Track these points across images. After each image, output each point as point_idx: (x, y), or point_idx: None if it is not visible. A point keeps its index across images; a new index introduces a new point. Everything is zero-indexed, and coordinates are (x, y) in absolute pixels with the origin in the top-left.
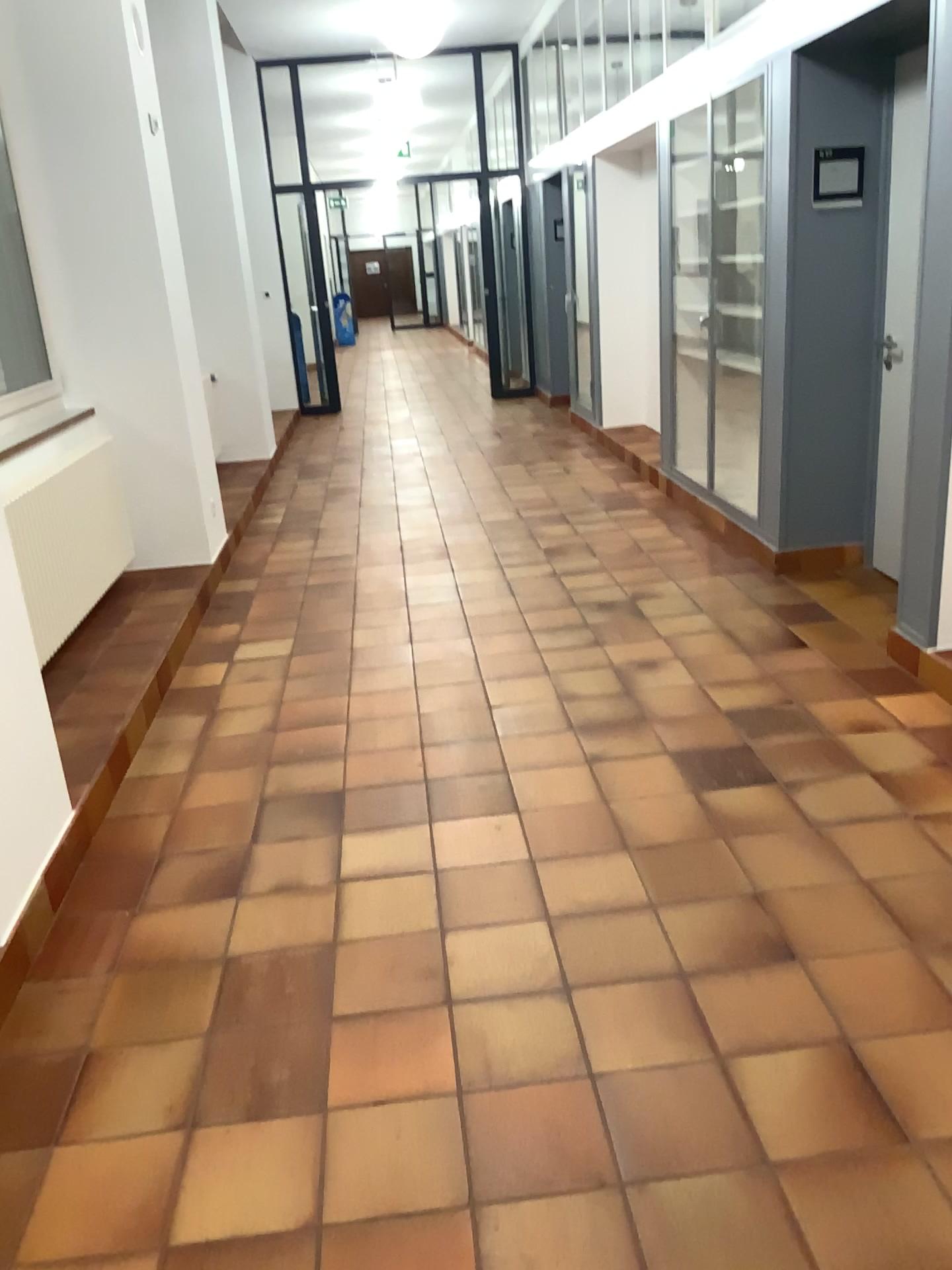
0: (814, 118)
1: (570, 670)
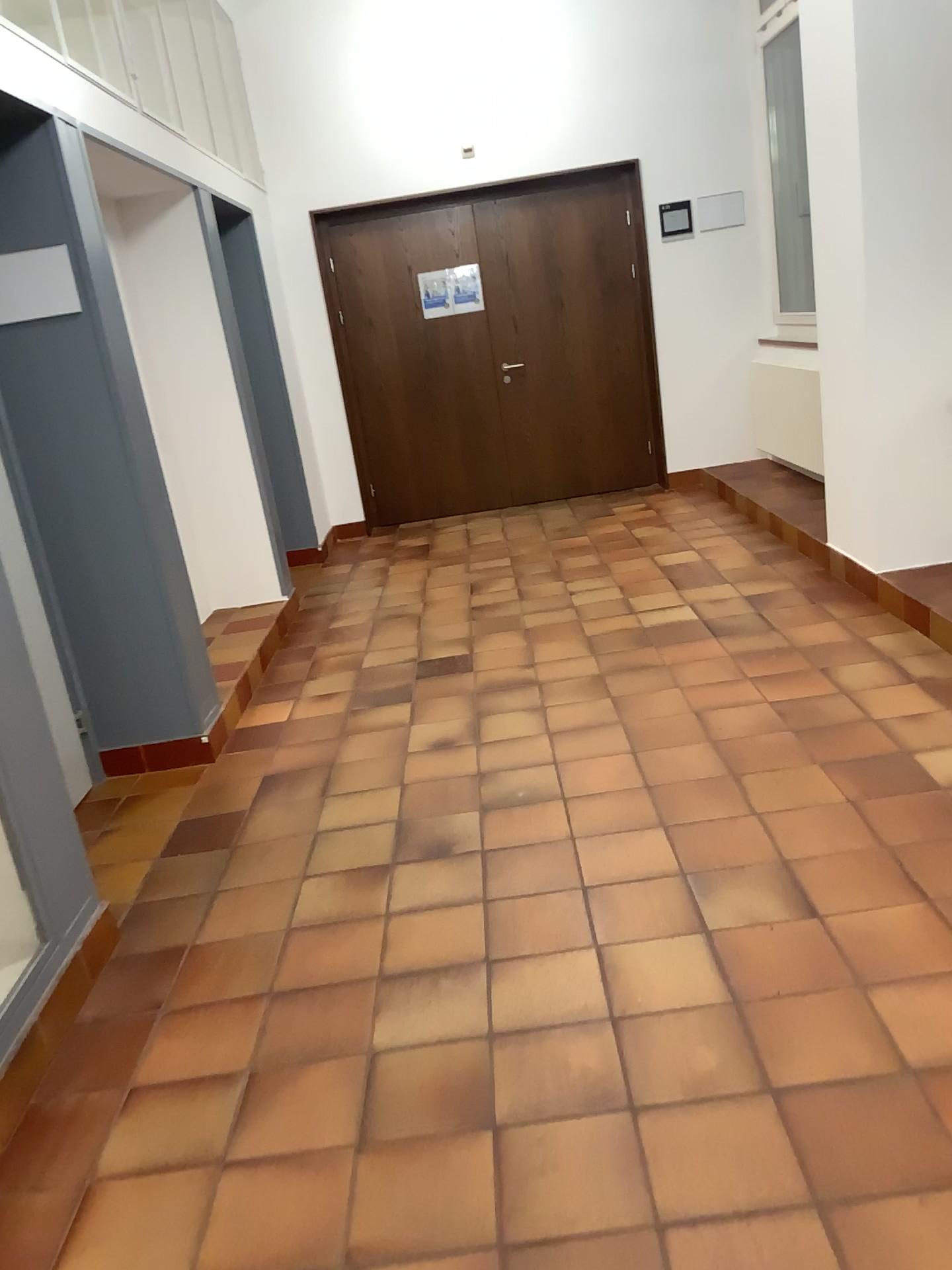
0: None
1: (526, 738)
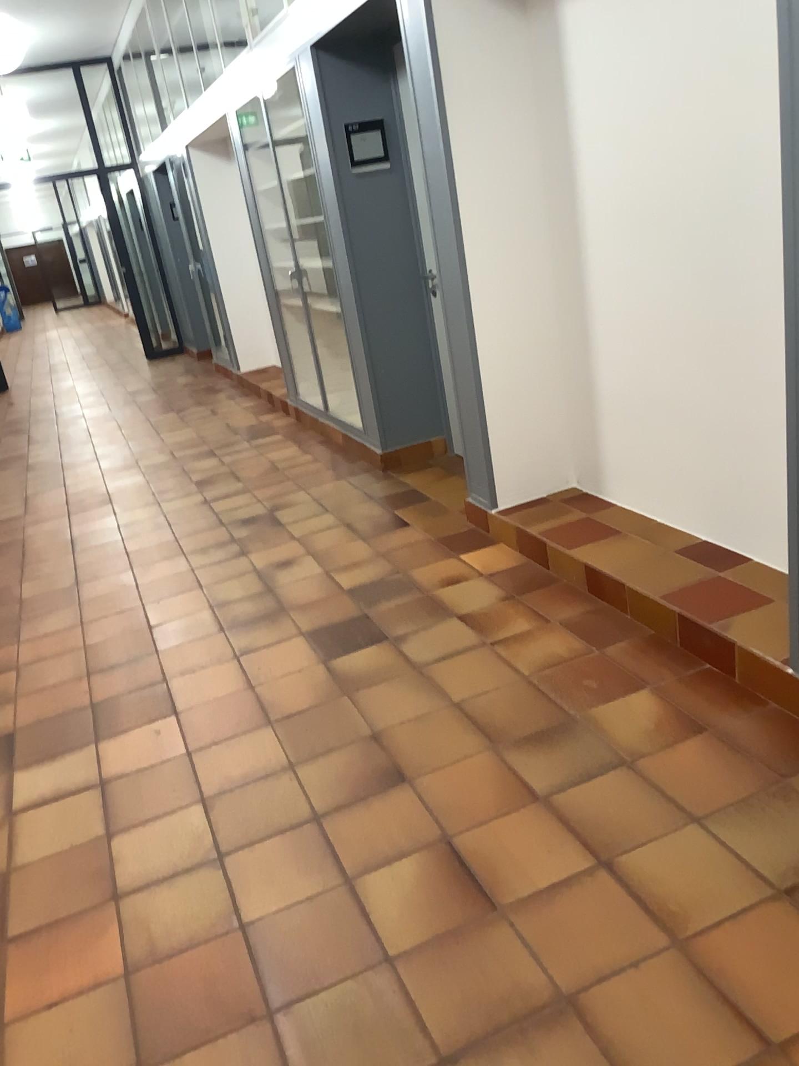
0: (339, 99)
1: (218, 581)
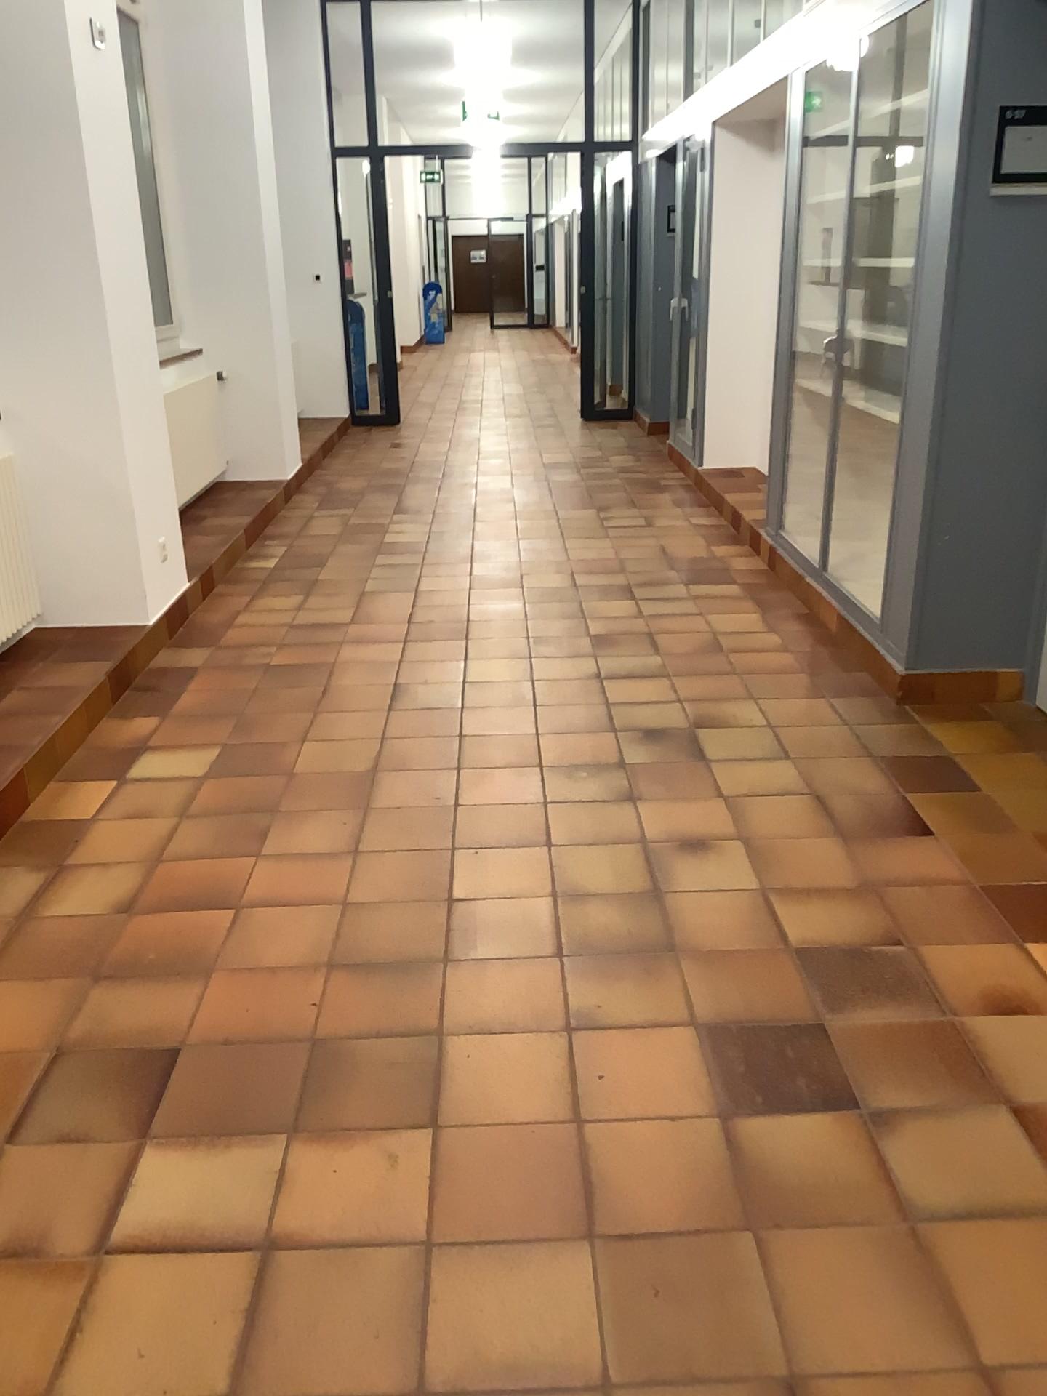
0: (1003, 61)
1: (582, 842)
